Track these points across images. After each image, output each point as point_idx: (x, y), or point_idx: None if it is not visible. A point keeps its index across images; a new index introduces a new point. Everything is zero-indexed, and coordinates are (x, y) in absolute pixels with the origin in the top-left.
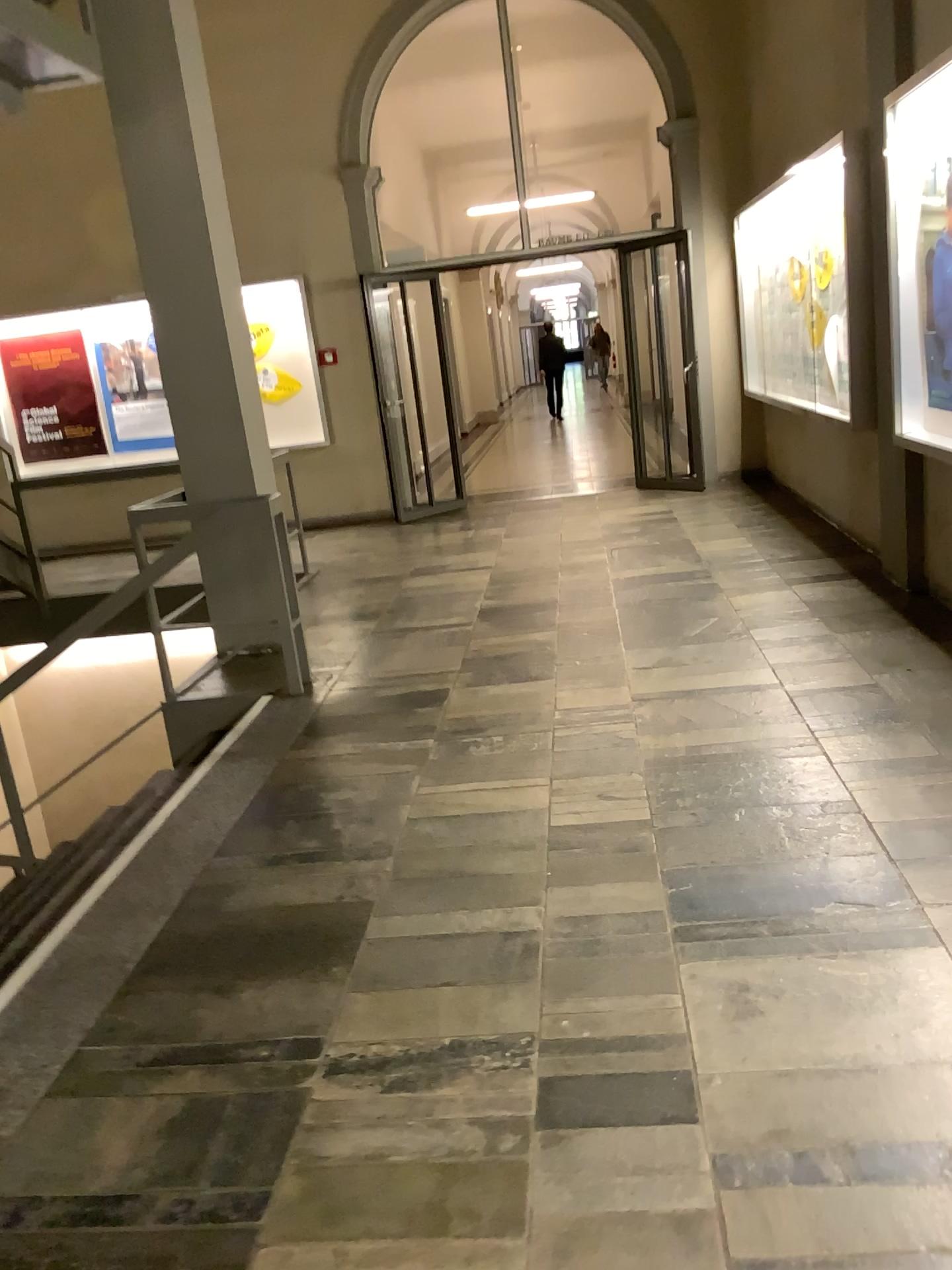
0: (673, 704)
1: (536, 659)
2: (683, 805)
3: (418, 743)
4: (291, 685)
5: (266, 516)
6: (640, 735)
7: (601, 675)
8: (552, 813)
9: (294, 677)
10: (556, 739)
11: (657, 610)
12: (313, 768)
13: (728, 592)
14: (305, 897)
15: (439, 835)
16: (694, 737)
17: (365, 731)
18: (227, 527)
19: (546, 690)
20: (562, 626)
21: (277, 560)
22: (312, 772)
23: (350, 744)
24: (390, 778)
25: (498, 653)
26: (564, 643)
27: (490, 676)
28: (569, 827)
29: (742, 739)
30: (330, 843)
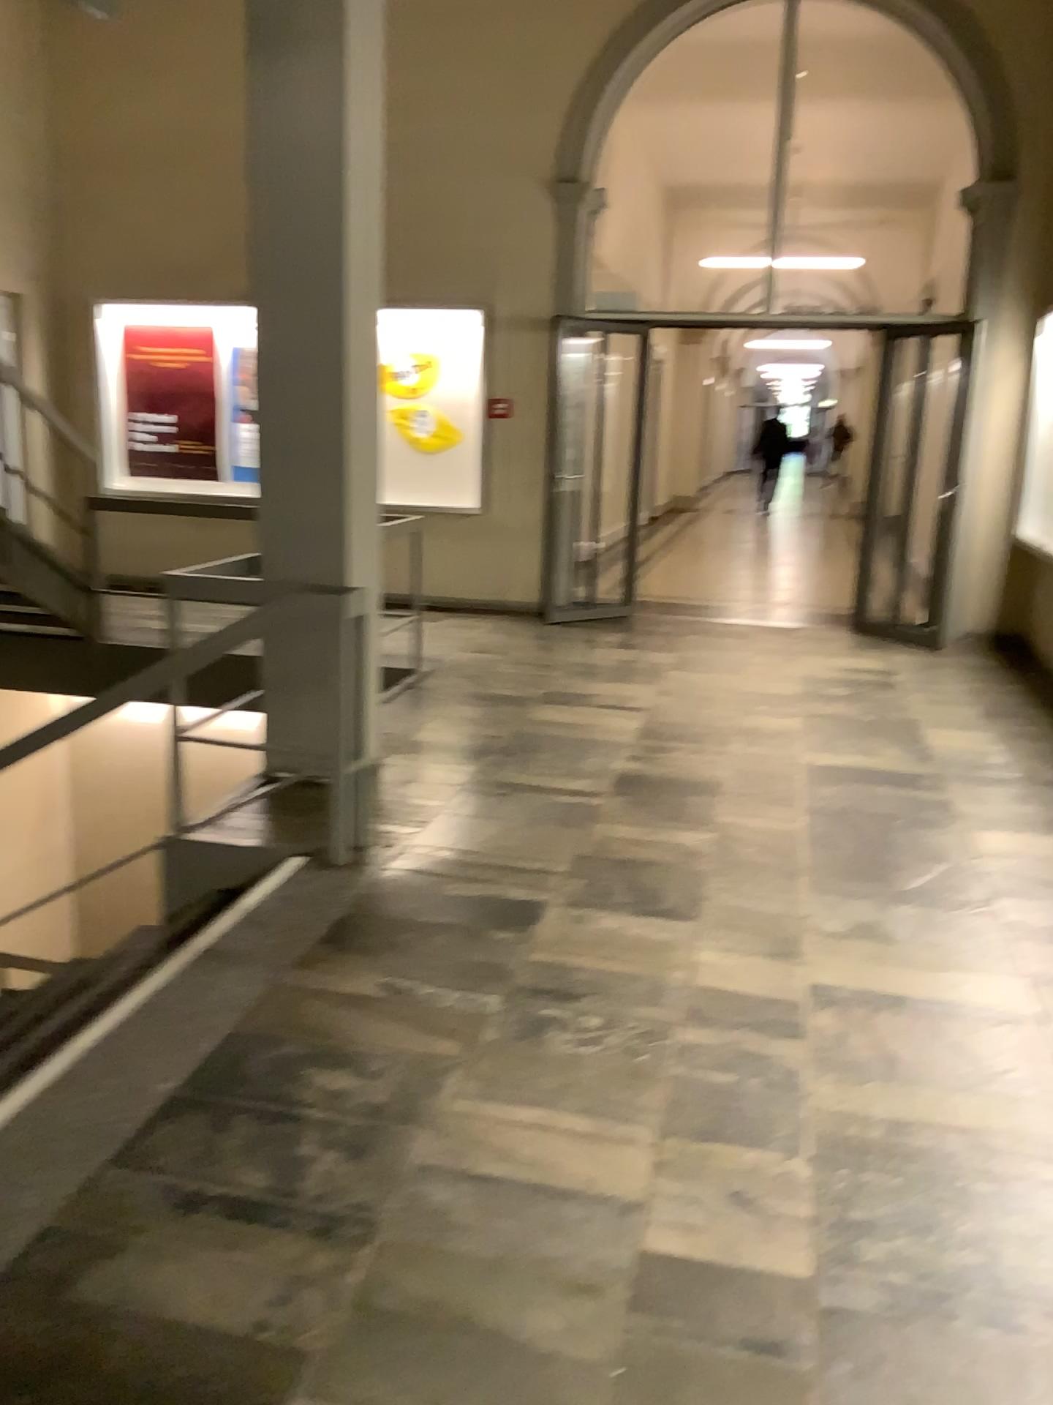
0: (870, 1021)
1: (677, 884)
2: (869, 1261)
3: (478, 1000)
4: (333, 852)
5: (339, 615)
6: (812, 1073)
7: (767, 936)
8: (647, 1216)
9: (339, 841)
10: (681, 1046)
11: (862, 835)
12: (316, 1009)
13: (965, 826)
14: (205, 1309)
15: (459, 1213)
16: (898, 1099)
17: (408, 957)
18: (284, 621)
19: (682, 944)
20: (723, 833)
21: (345, 679)
22: (312, 1018)
23: (380, 978)
24: (418, 1059)
25: (627, 859)
26: (723, 862)
27: (607, 897)
28: (671, 1255)
29: (978, 1127)
30: (289, 1180)
